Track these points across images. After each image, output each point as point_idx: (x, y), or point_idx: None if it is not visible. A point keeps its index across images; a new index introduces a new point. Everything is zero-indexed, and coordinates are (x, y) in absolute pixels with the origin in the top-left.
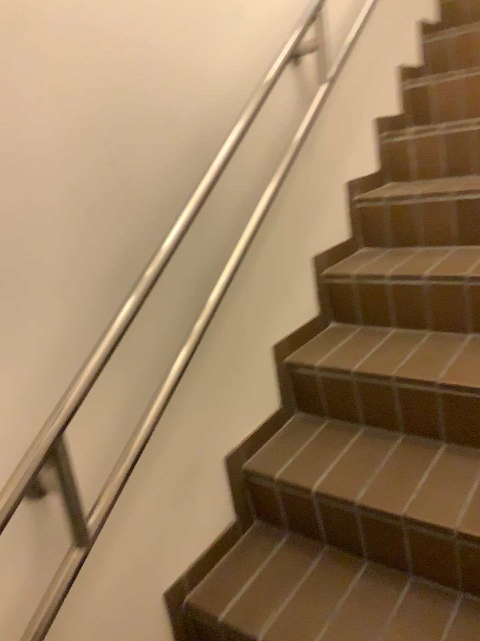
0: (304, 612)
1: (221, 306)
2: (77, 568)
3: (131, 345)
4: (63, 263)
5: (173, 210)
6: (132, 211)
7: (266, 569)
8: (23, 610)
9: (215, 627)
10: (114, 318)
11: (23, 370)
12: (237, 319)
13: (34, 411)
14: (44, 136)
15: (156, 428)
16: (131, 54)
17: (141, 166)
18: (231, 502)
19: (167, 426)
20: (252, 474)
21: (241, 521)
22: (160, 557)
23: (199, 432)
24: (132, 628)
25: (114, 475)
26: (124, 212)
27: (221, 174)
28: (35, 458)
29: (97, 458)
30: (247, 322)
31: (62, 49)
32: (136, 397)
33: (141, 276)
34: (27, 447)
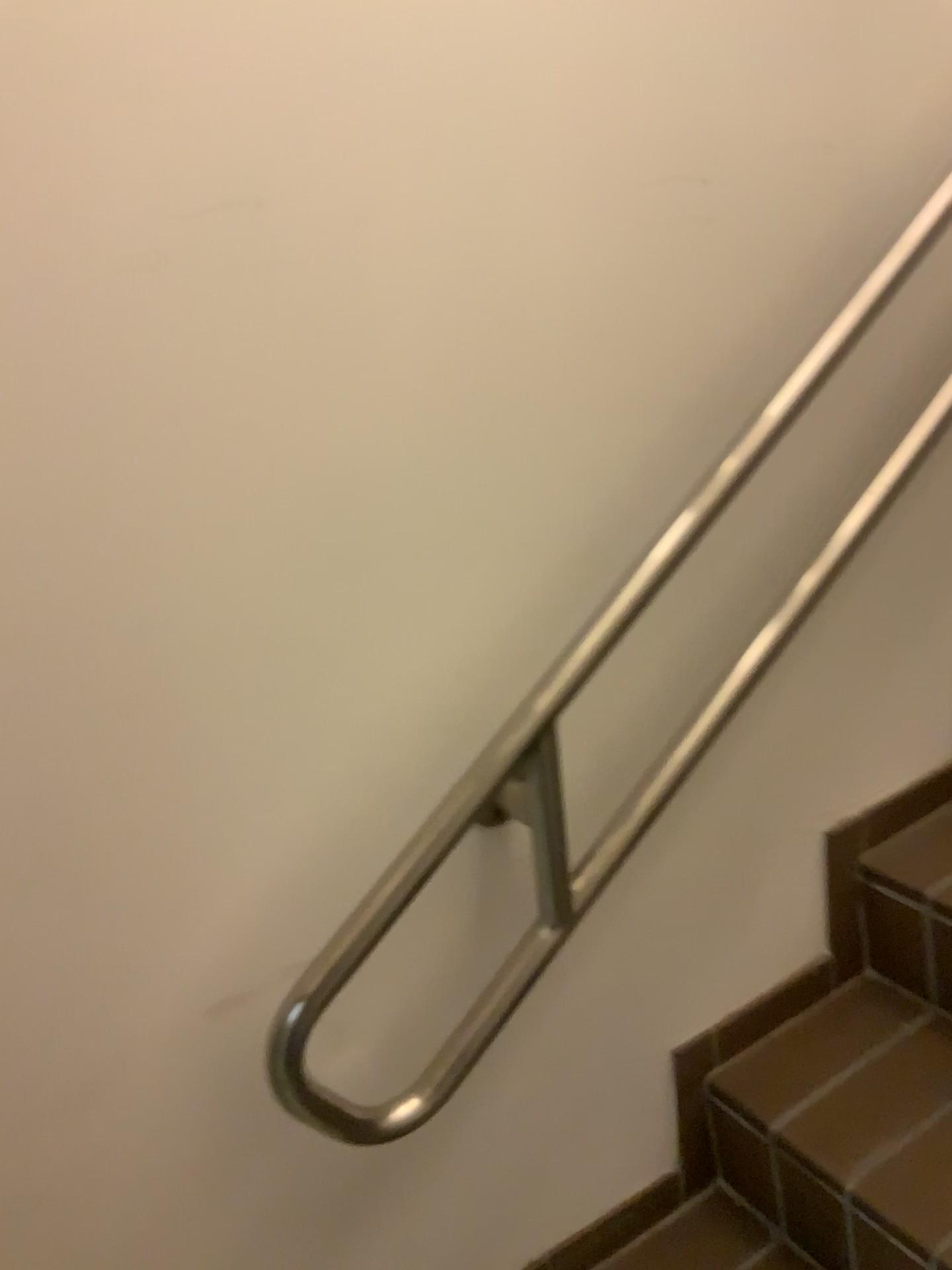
0: (948, 1166)
1: (867, 535)
2: (540, 959)
3: (683, 587)
4: (588, 419)
5: (802, 333)
6: (723, 330)
7: (879, 1064)
8: (445, 1004)
9: (761, 1139)
10: (664, 531)
11: (498, 602)
12: (896, 566)
13: (505, 675)
14: (588, 180)
15: (705, 749)
16: (768, 14)
17: (754, 241)
18: (824, 921)
19: (725, 750)
20: (876, 877)
21: (837, 962)
22: (676, 986)
23: (784, 775)
24: (610, 1093)
25: (625, 815)
26: (709, 330)
27: (914, 264)
28: (505, 754)
29: (594, 780)
30: (914, 576)
31: (642, 11)
32: (677, 684)
33: (721, 458)
34: (490, 734)
